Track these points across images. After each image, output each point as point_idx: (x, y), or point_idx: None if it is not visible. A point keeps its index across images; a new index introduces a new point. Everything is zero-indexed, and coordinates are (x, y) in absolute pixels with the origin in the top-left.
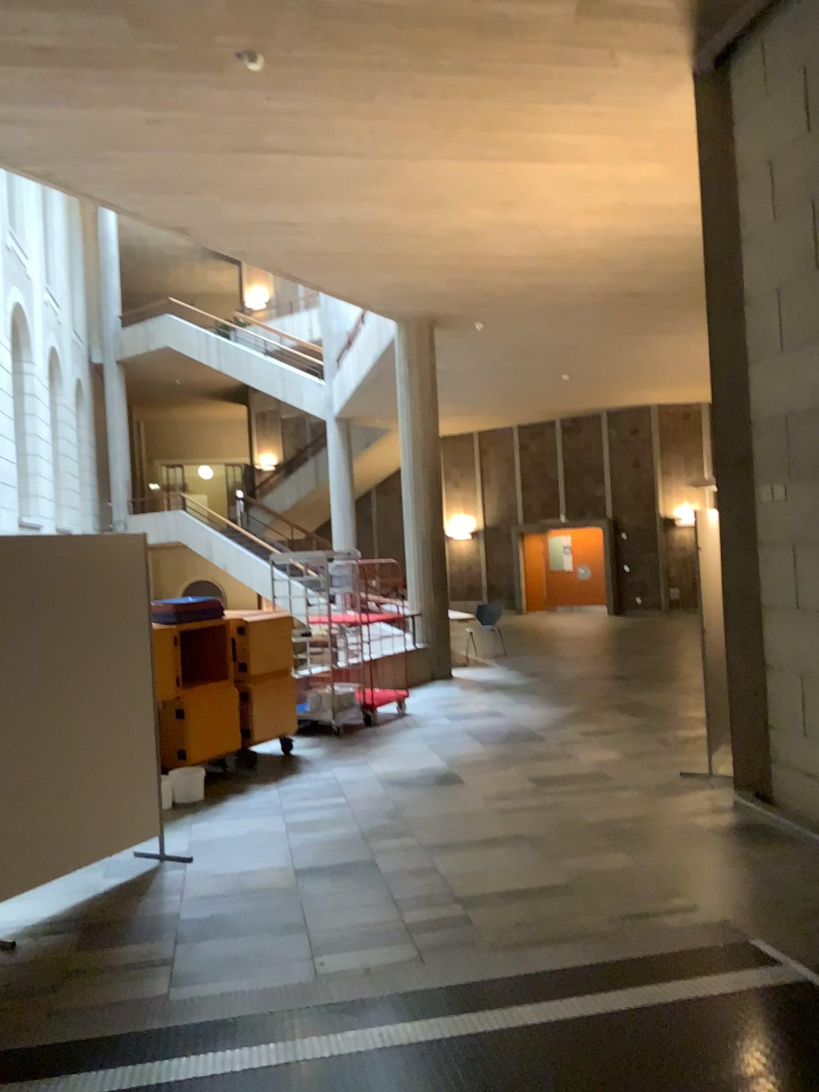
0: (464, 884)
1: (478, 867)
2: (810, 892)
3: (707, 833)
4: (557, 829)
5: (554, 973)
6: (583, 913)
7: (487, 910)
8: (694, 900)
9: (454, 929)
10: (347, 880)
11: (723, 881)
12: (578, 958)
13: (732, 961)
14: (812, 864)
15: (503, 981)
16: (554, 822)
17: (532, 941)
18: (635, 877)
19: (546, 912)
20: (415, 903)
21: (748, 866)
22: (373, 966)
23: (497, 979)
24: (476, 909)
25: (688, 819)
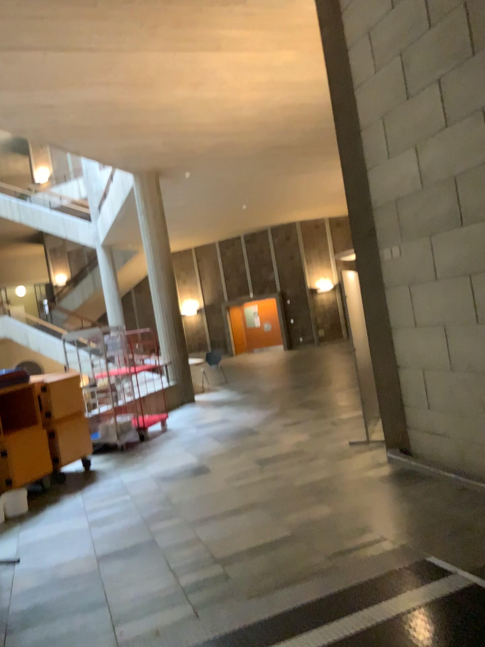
0: (220, 548)
1: (229, 533)
2: (456, 515)
3: (378, 483)
4: (279, 496)
5: (297, 611)
6: (308, 557)
7: (240, 565)
8: (381, 534)
9: (218, 586)
10: (135, 558)
11: (397, 516)
12: (311, 594)
13: (420, 578)
14: (451, 495)
15: (260, 625)
16: (276, 490)
17: (276, 586)
18: (338, 523)
19: (282, 561)
20: (187, 569)
21: (410, 502)
22: (161, 629)
23: (255, 624)
24: (231, 566)
25: (364, 475)
